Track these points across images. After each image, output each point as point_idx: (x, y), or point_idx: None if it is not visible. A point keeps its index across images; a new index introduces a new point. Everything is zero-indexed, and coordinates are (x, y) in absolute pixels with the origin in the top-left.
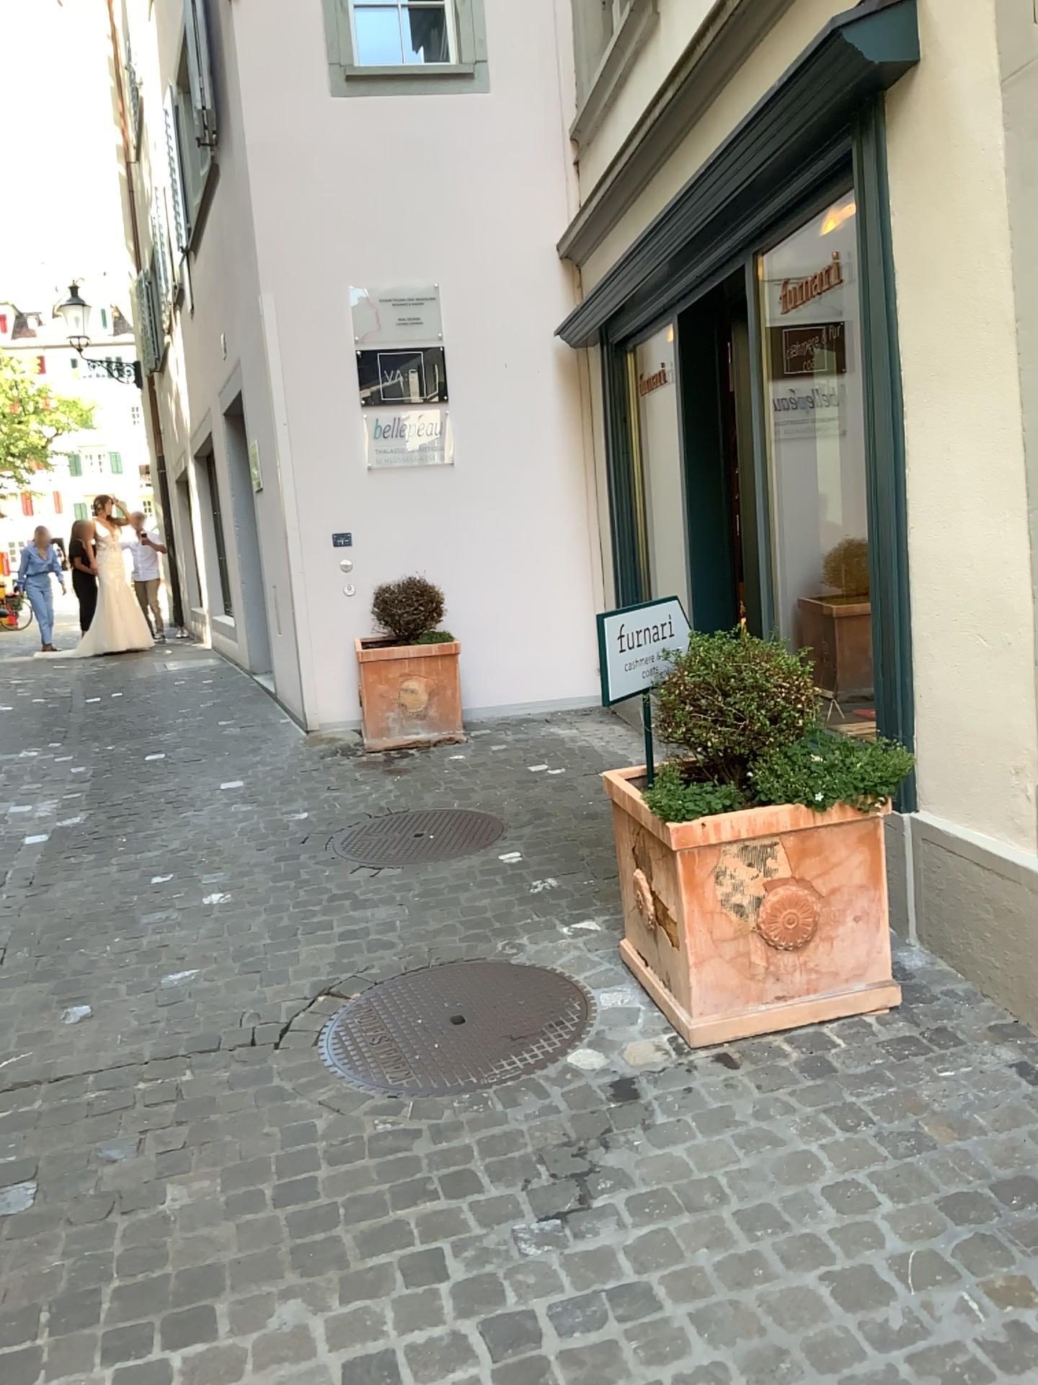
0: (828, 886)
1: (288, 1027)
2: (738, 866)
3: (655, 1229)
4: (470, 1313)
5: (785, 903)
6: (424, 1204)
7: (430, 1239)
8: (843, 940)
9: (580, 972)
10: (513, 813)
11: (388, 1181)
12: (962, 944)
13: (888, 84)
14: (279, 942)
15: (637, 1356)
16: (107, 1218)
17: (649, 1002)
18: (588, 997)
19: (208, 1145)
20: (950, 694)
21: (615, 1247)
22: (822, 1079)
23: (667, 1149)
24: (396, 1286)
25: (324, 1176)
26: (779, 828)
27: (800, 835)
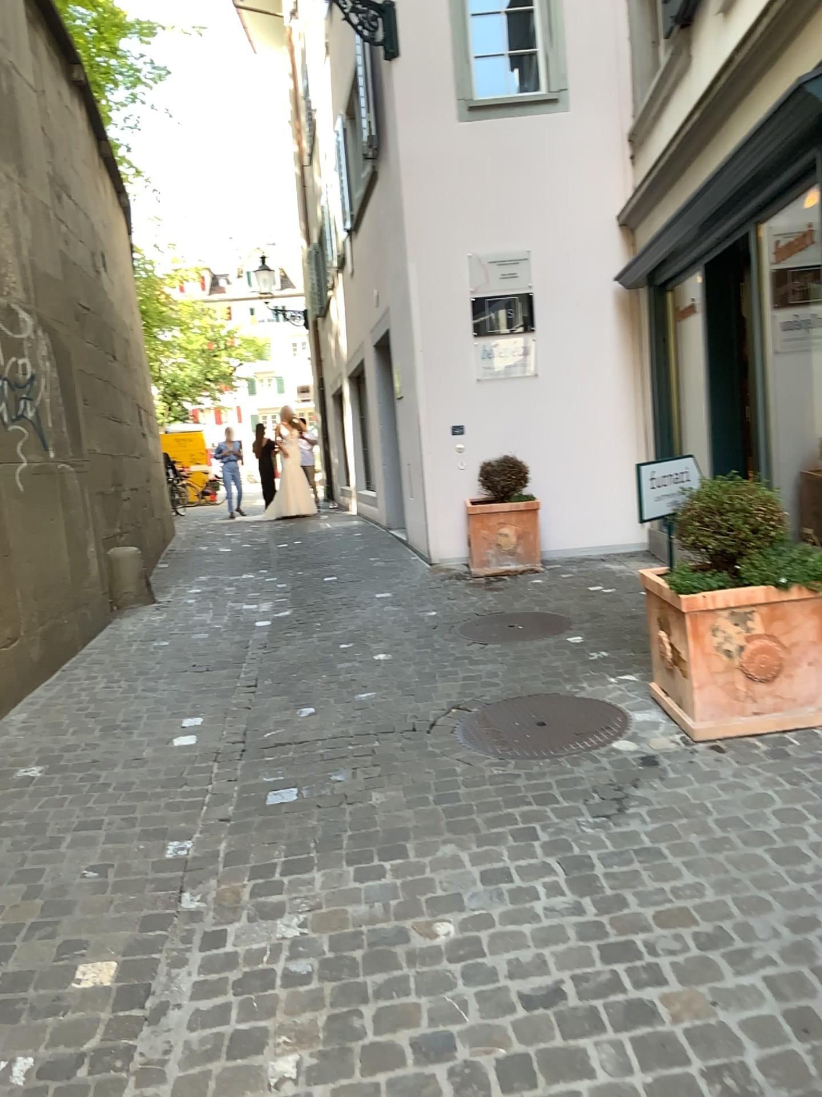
0: (788, 640)
1: (435, 723)
2: (726, 624)
3: (664, 823)
4: (552, 854)
5: (758, 650)
6: (524, 807)
7: (527, 822)
8: (799, 677)
9: (622, 702)
10: (578, 613)
11: (501, 796)
12: None
13: None
14: (426, 681)
15: (649, 875)
16: (340, 805)
17: (668, 717)
18: (627, 714)
19: (393, 776)
20: None
21: (638, 830)
22: (779, 759)
23: (674, 789)
24: (508, 840)
25: (463, 792)
26: (754, 601)
27: (769, 606)
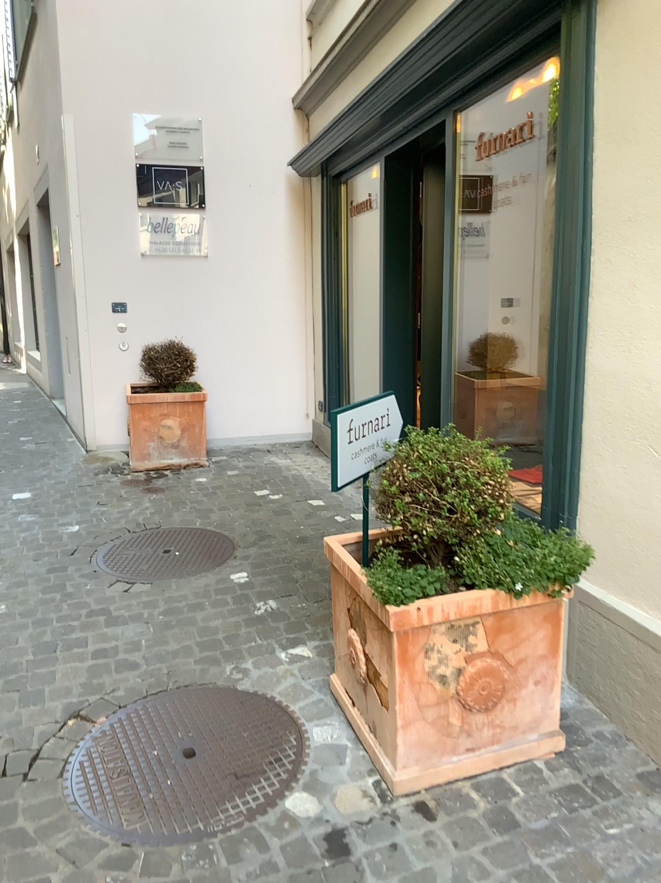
0: (516, 656)
1: (36, 759)
2: (444, 642)
3: None
4: None
5: (481, 672)
6: None
7: None
8: (524, 699)
9: (295, 700)
10: (241, 533)
11: None
12: (611, 693)
13: None
14: (41, 658)
15: None
16: None
17: (356, 741)
18: (302, 729)
19: None
20: (614, 488)
21: None
22: (511, 838)
23: None
24: None
25: None
26: (481, 610)
27: (499, 616)
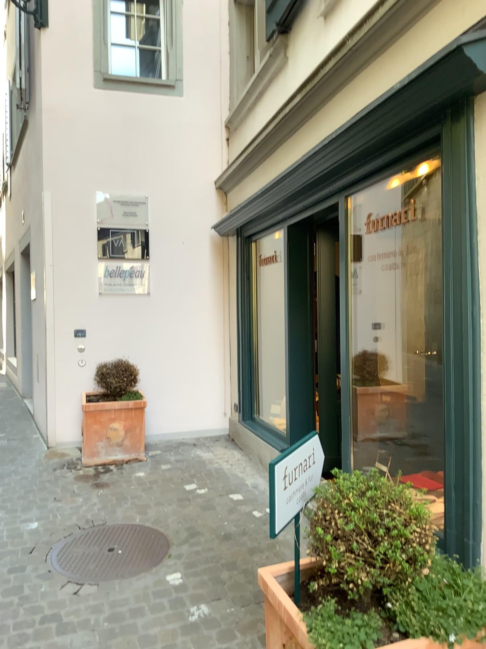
0: None
1: None
2: None
3: None
4: None
5: None
6: None
7: None
8: None
9: None
10: (175, 530)
11: None
12: None
13: (478, 92)
14: None
15: None
16: None
17: None
18: None
19: None
20: None
21: None
22: None
23: None
24: None
25: None
26: None
27: None
